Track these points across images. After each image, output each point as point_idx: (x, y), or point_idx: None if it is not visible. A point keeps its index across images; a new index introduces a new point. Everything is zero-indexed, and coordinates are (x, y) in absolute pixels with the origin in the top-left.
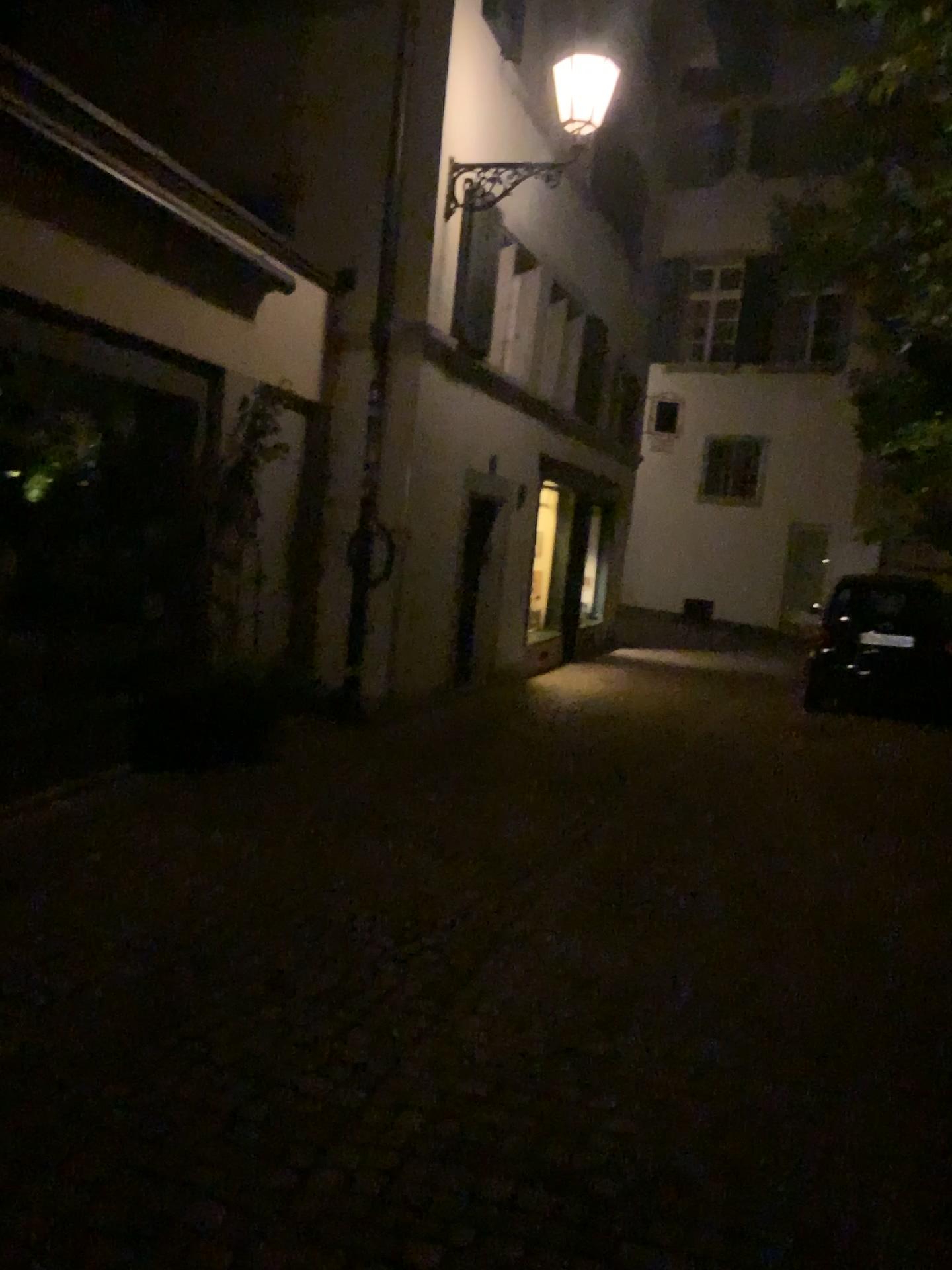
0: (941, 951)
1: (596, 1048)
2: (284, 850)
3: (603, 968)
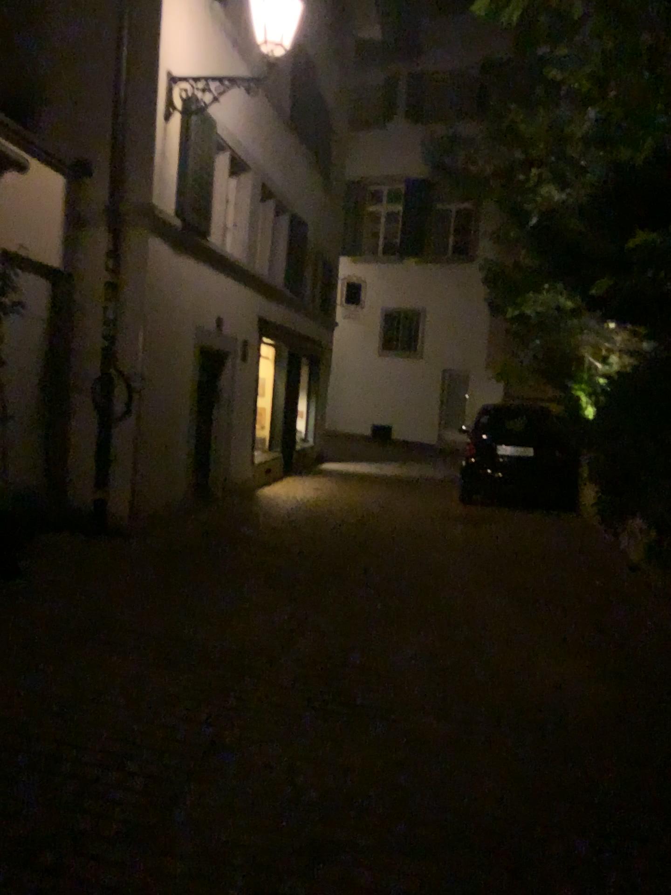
0: (594, 723)
1: (288, 890)
2: (5, 674)
3: (299, 780)
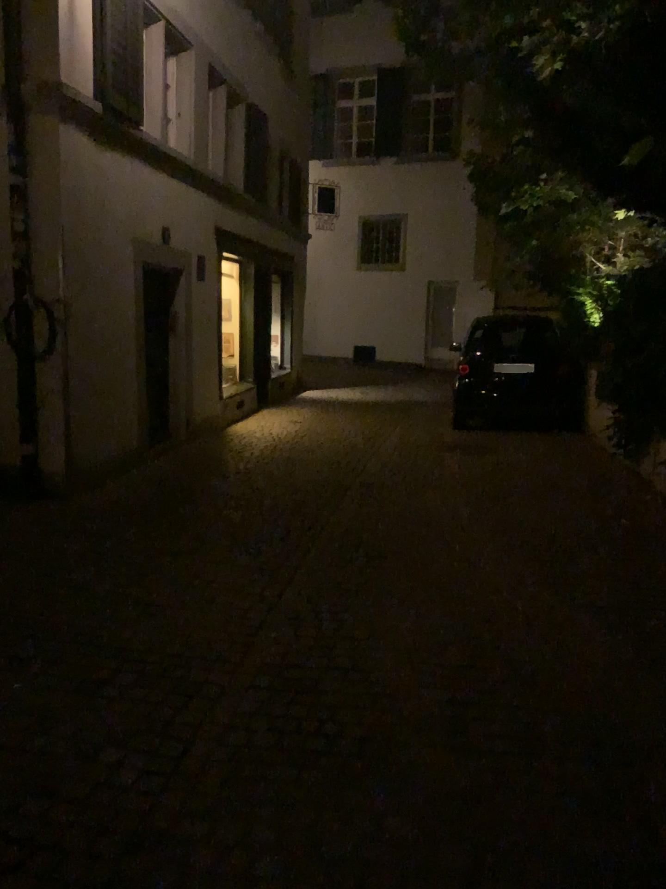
0: None
1: None
2: None
3: None
